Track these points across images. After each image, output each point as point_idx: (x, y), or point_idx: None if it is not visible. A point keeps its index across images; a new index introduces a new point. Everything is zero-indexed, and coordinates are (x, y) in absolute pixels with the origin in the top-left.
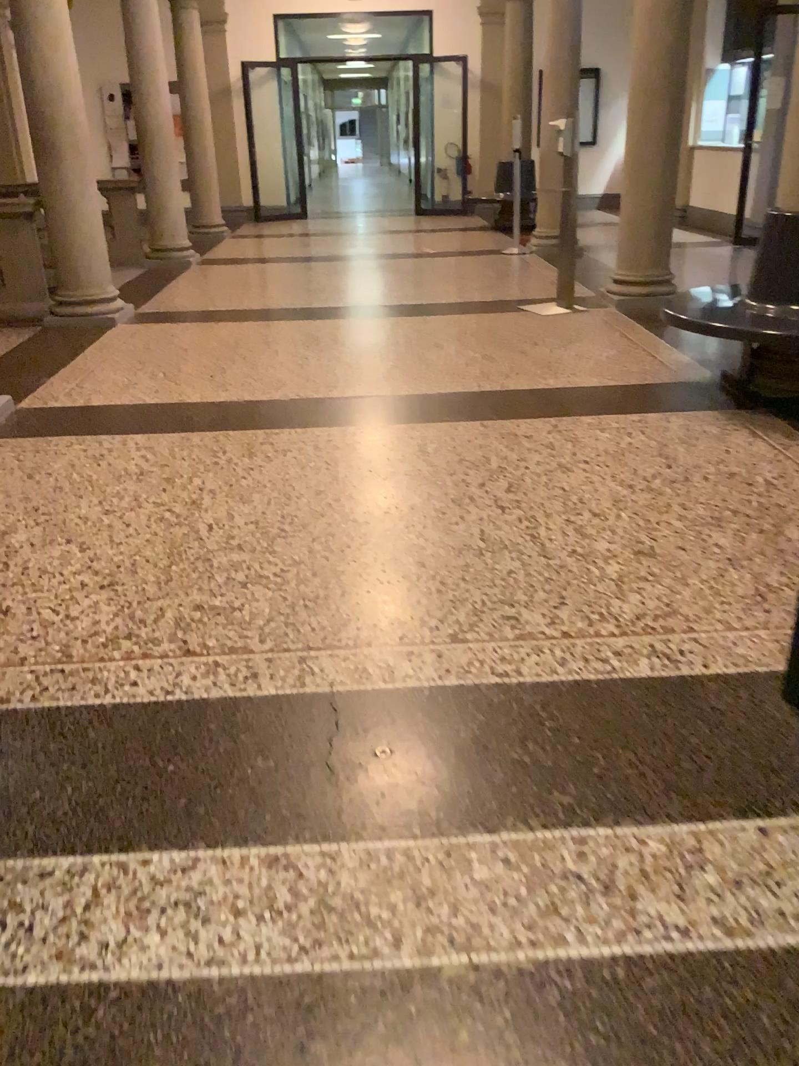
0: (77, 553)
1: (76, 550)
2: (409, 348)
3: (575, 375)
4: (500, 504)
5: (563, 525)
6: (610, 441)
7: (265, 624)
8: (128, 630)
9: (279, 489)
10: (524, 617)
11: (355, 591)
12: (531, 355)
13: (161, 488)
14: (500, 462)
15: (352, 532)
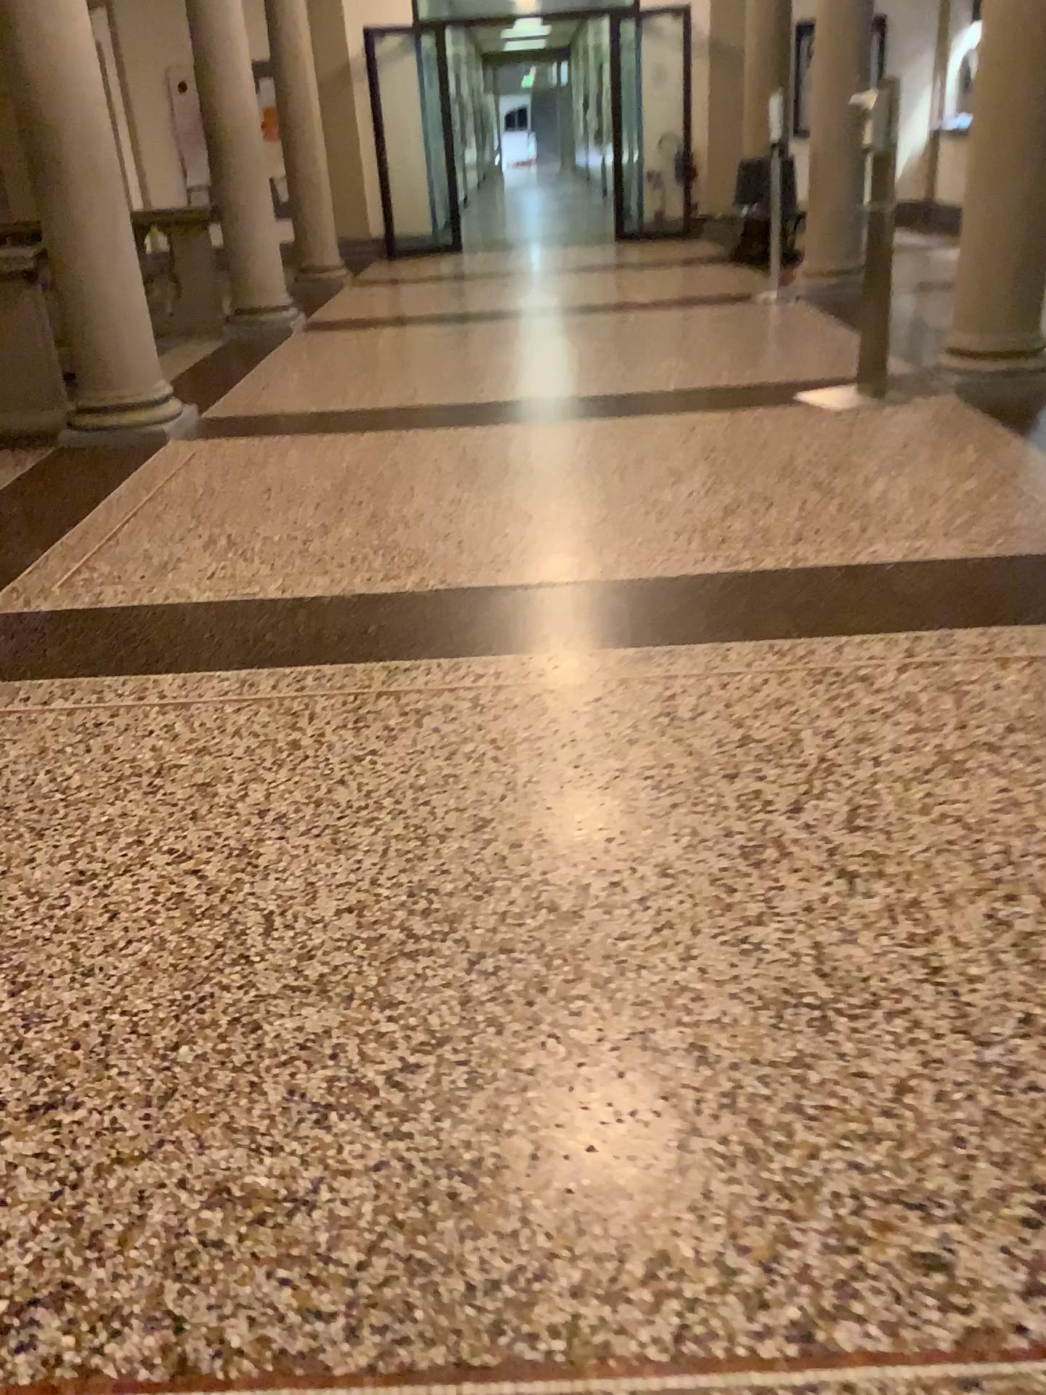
0: (3, 1006)
1: (3, 995)
2: (627, 485)
3: (922, 539)
4: (843, 871)
5: (986, 940)
6: (1024, 697)
7: (364, 1263)
8: (63, 1279)
9: (408, 819)
10: (962, 1266)
11: (563, 1152)
12: (835, 496)
13: (190, 813)
14: (824, 753)
15: (551, 948)
